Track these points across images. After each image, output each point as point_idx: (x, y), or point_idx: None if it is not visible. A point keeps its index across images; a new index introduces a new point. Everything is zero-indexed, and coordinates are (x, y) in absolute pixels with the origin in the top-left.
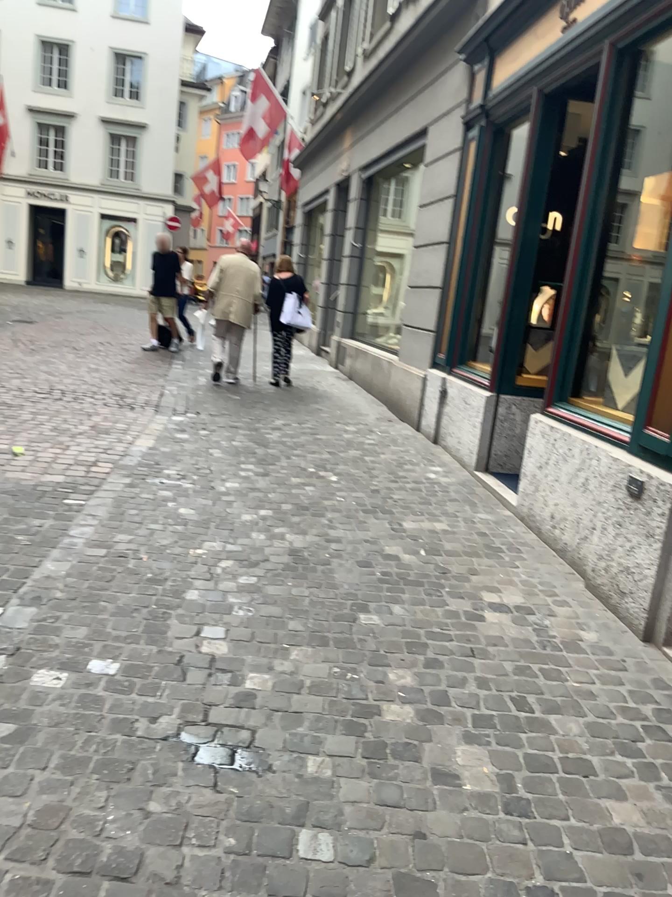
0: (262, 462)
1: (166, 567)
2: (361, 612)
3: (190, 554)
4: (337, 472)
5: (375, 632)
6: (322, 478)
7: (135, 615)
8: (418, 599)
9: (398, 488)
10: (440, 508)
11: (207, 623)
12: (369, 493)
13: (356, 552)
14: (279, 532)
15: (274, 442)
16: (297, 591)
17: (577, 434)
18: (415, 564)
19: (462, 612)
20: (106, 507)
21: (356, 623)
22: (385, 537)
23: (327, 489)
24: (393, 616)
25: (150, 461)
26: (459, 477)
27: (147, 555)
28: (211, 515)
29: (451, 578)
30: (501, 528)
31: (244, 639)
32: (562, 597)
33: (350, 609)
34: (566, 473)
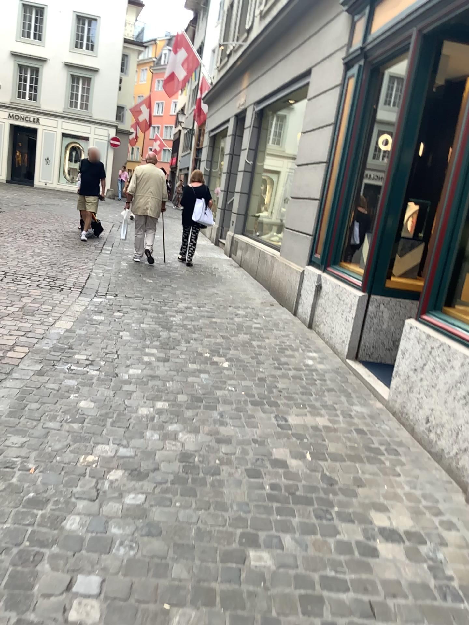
0: (164, 348)
1: (52, 480)
2: (250, 543)
3: (81, 462)
4: (229, 360)
5: (265, 577)
6: (215, 365)
7: (1, 560)
8: (308, 524)
9: (282, 377)
10: (320, 401)
11: (82, 568)
12: (257, 382)
13: (245, 455)
14: (172, 429)
15: (177, 327)
16: (185, 512)
17: (456, 346)
18: (302, 472)
19: (353, 542)
20: (9, 400)
21: (245, 562)
22: (272, 436)
23: (219, 377)
24: (283, 549)
25: (63, 346)
26: (333, 364)
27: (36, 464)
28: (109, 410)
29: (338, 491)
30: (376, 423)
31: (120, 596)
32: (449, 518)
33: (239, 541)
34: (445, 383)
